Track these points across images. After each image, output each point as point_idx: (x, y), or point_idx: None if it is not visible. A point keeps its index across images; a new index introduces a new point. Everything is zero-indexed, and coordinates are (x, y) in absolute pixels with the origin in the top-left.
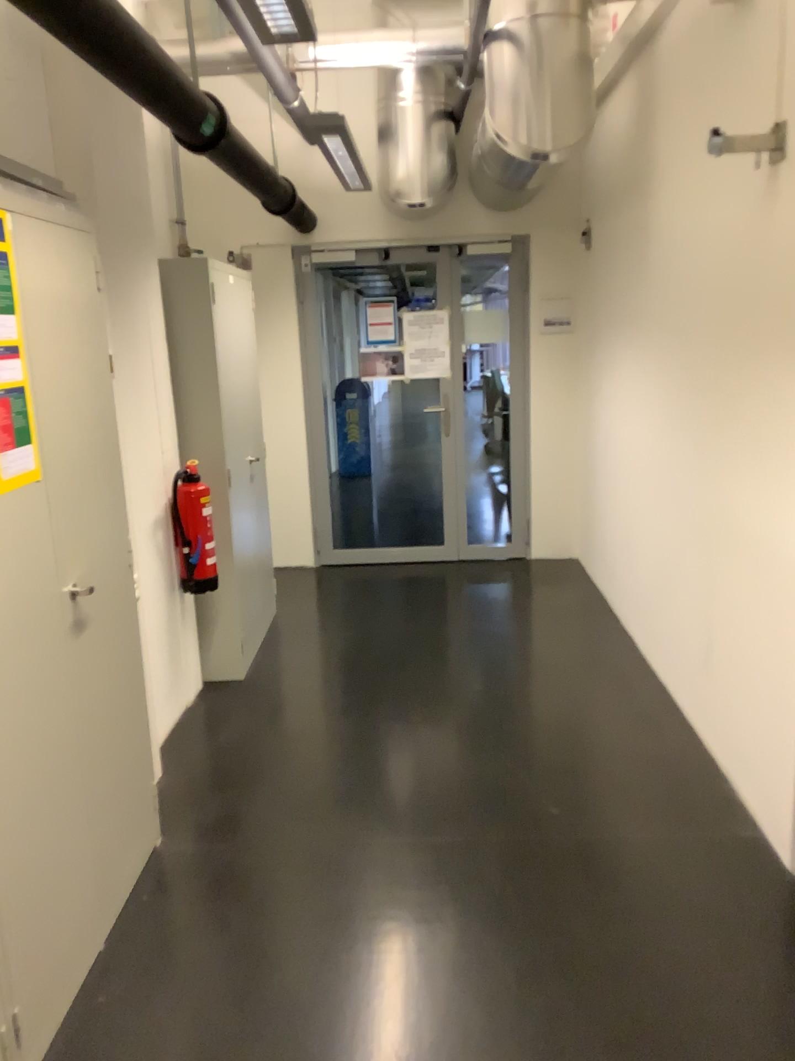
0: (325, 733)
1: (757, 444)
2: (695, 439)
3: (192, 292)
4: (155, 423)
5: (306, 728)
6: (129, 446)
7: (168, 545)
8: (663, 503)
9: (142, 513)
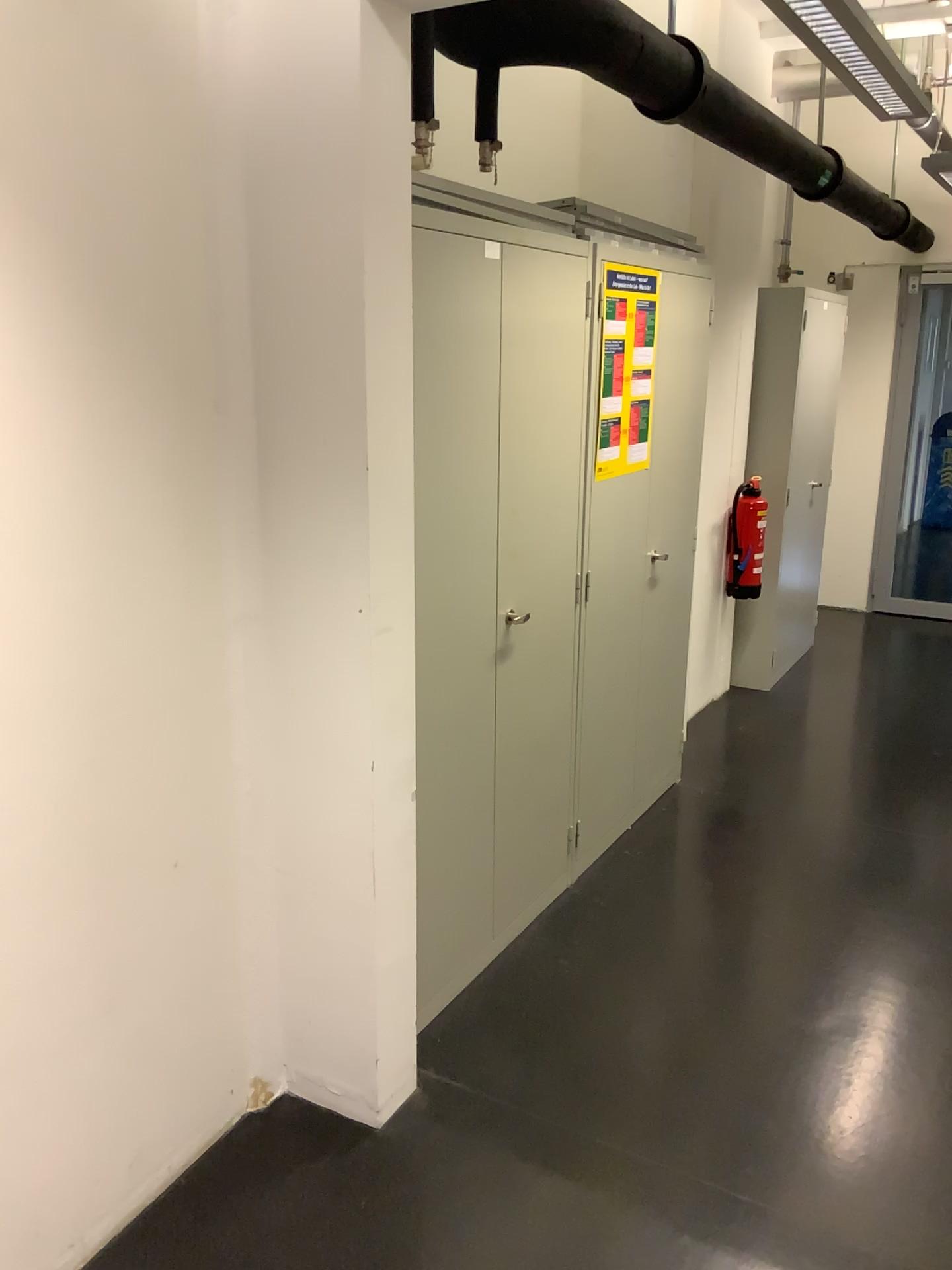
0: (839, 745)
1: None
2: None
3: (784, 321)
4: (730, 439)
5: (823, 738)
6: (706, 457)
7: (723, 552)
8: None
9: (706, 517)
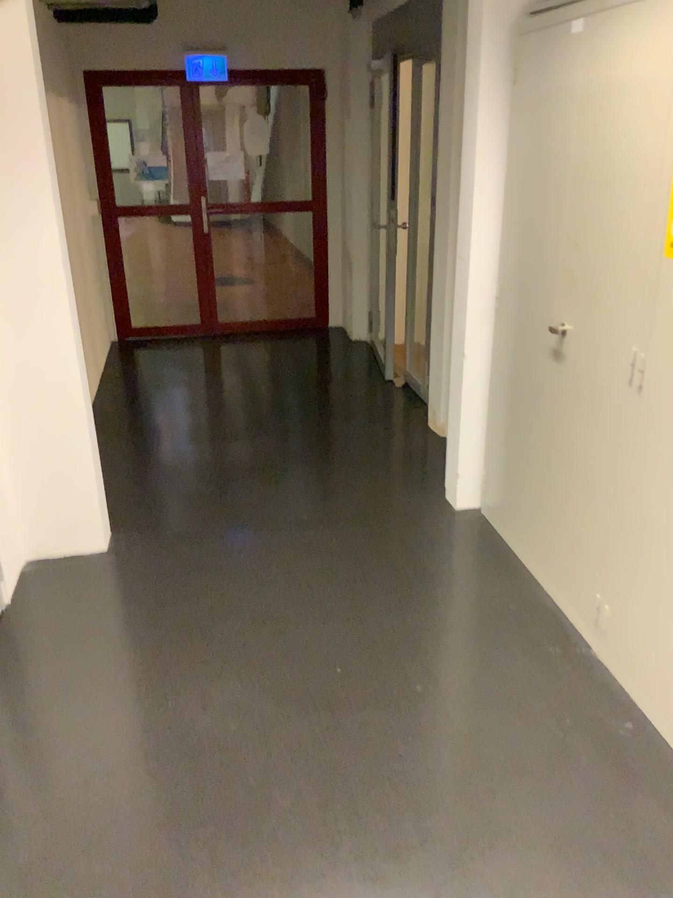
0: None
1: None
2: None
3: None
4: None
5: None
6: None
7: None
8: None
9: None
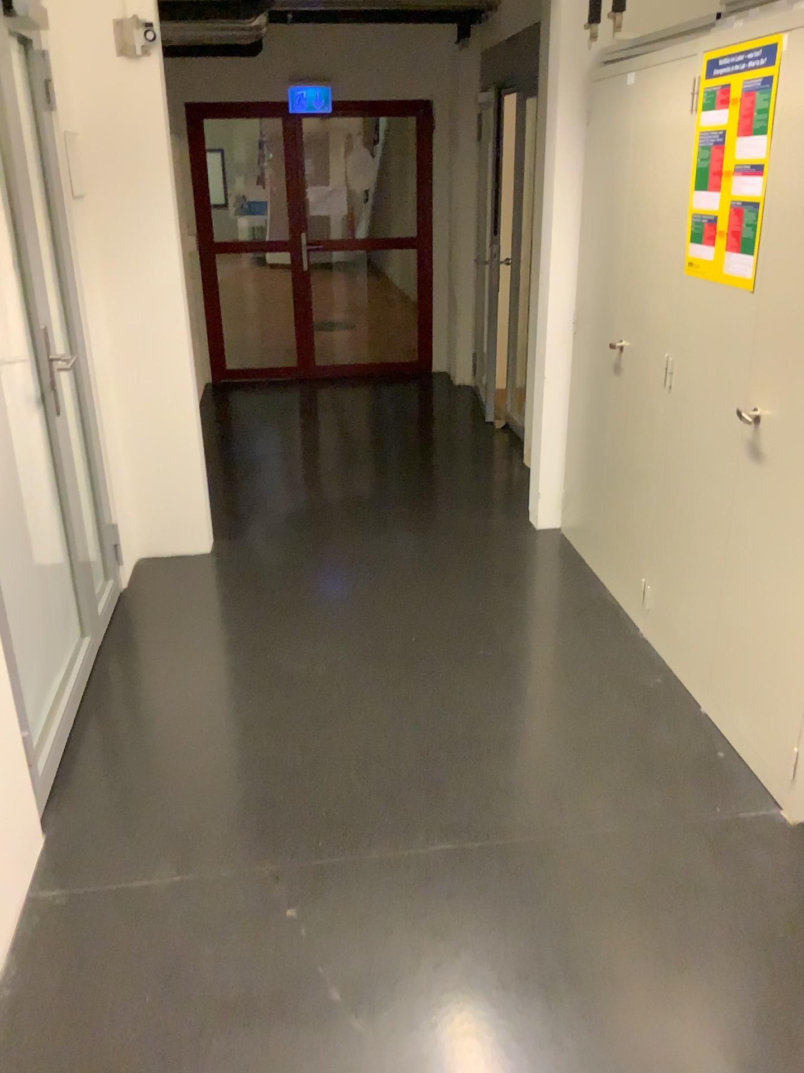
0: None
1: None
2: None
3: None
4: None
5: None
6: None
7: None
8: None
9: None
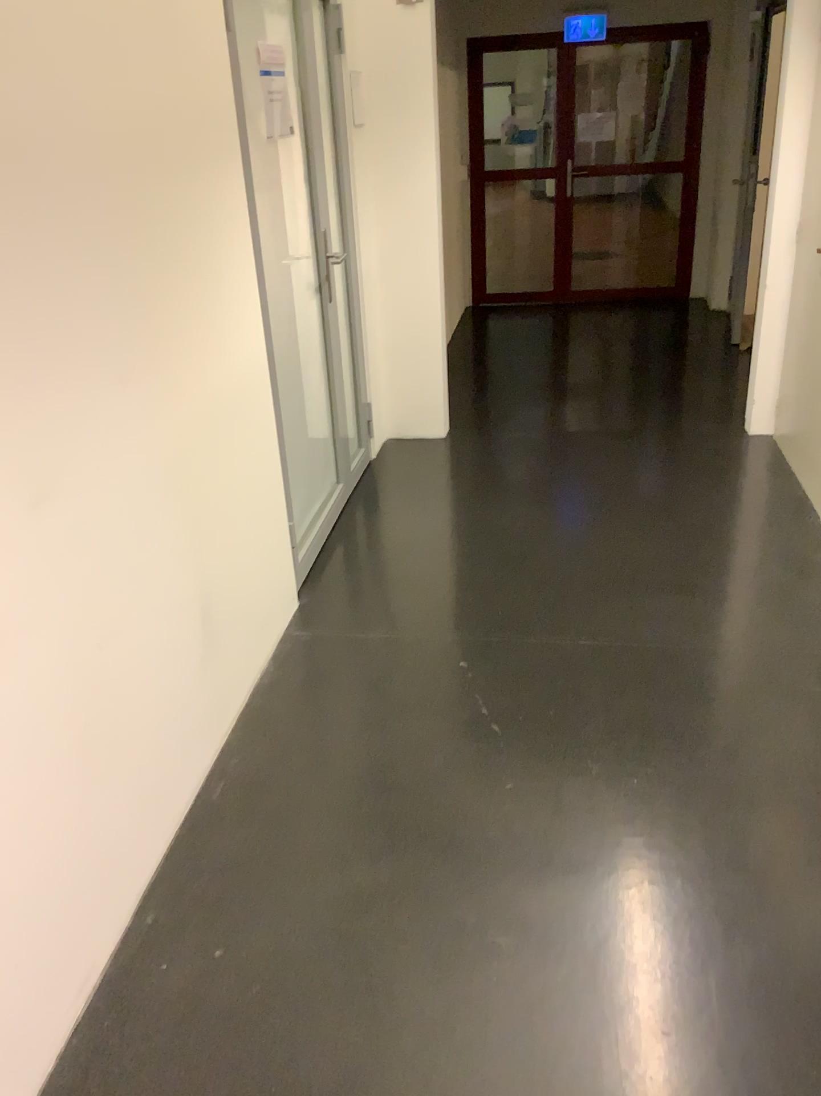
0: (788, 806)
1: (205, 280)
2: (116, 358)
3: None
4: None
5: None
6: None
7: None
8: (47, 598)
9: None
